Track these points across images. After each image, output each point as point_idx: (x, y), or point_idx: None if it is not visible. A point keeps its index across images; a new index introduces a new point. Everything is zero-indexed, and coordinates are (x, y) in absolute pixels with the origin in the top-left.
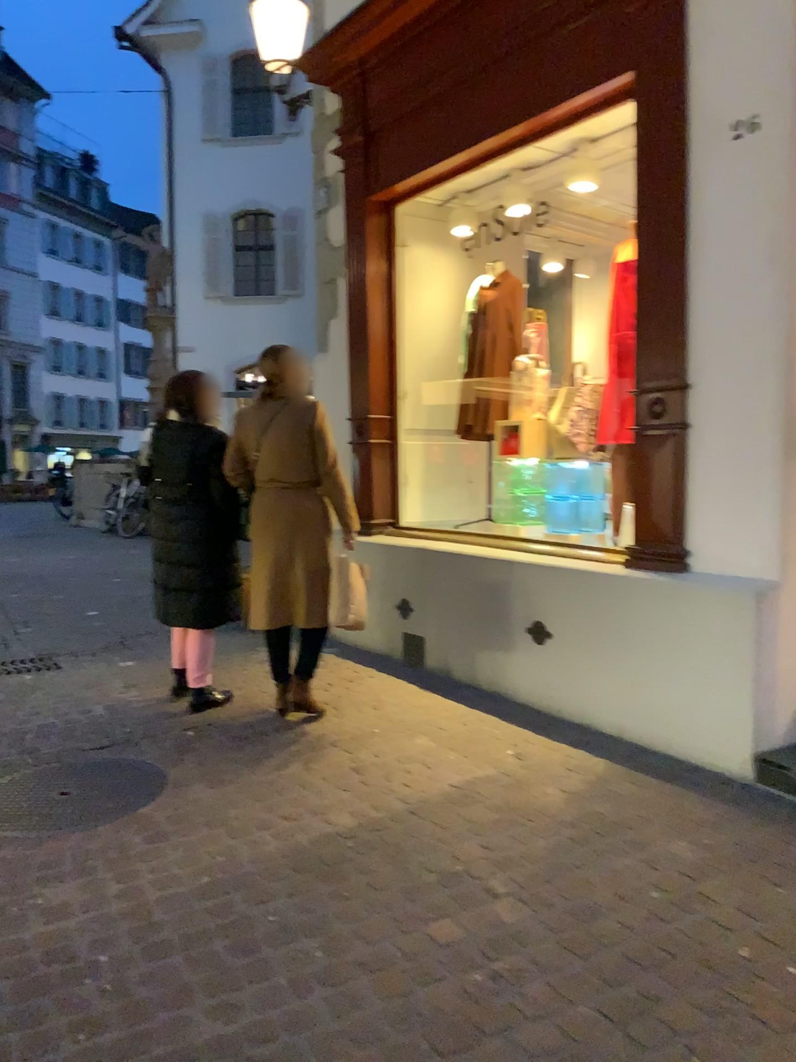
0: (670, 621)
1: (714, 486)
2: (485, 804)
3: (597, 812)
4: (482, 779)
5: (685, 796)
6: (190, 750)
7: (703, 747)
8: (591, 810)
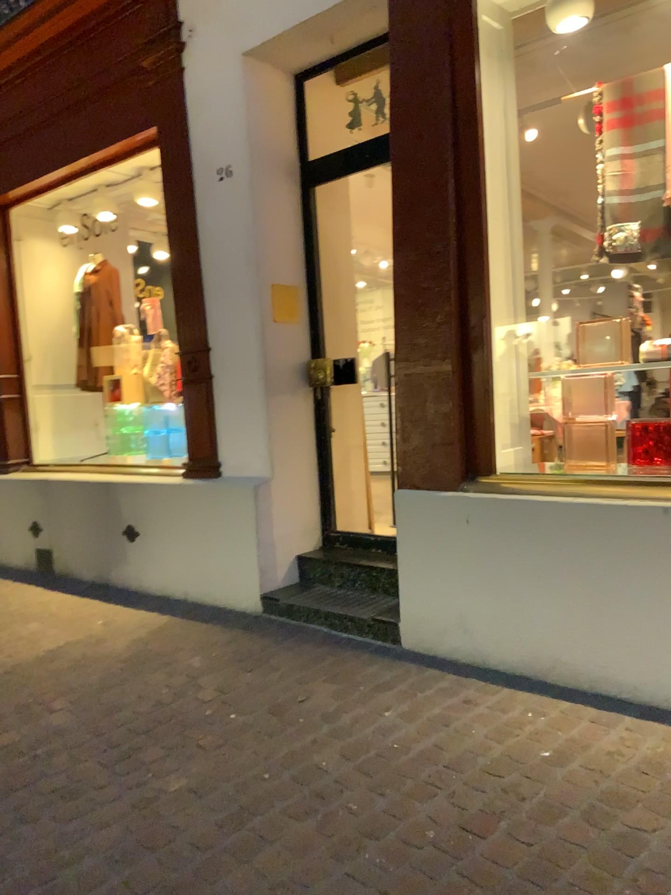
0: (207, 512)
1: (228, 415)
2: (66, 656)
3: (146, 648)
4: (70, 641)
5: (212, 630)
6: None
7: (232, 596)
8: (142, 648)
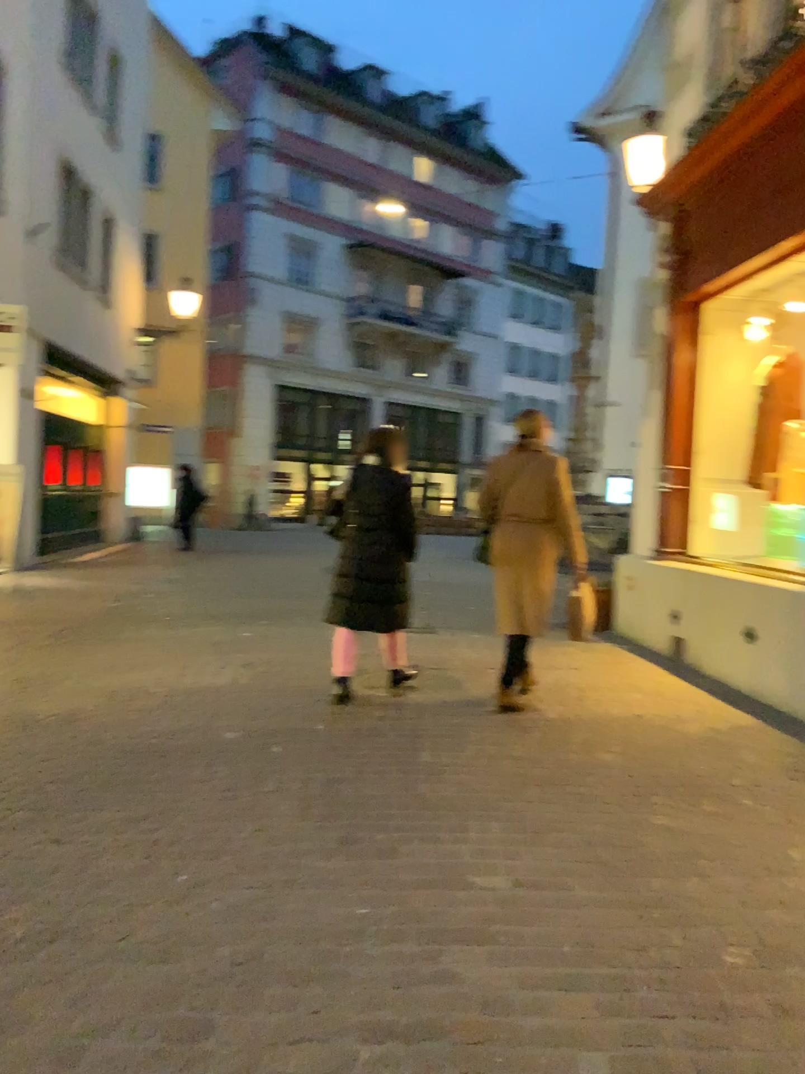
0: None
1: None
2: (642, 722)
3: (711, 736)
4: (652, 713)
5: (785, 741)
6: (484, 677)
7: None
8: (707, 734)
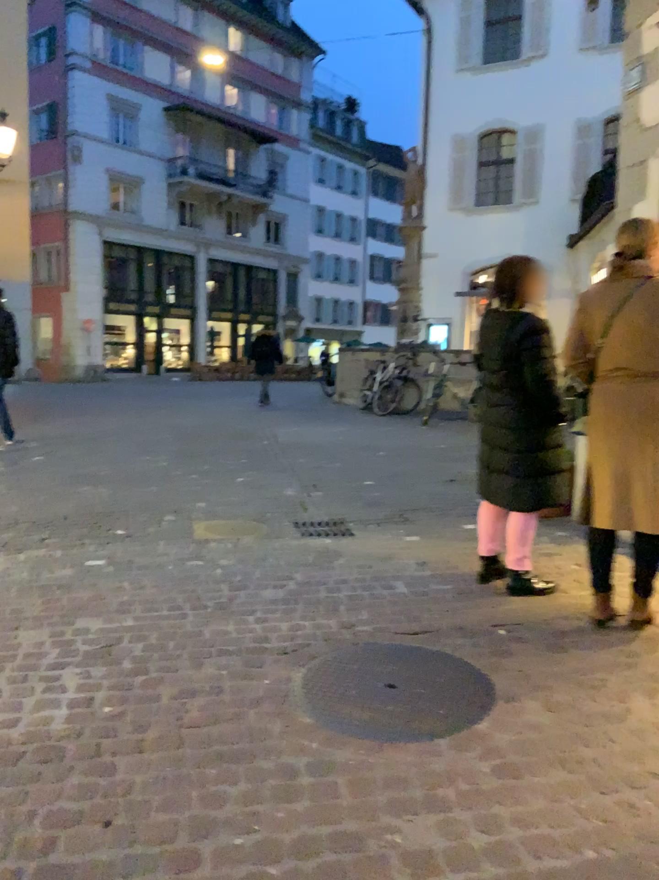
0: None
1: None
2: None
3: None
4: None
5: None
6: (510, 655)
7: None
8: None
